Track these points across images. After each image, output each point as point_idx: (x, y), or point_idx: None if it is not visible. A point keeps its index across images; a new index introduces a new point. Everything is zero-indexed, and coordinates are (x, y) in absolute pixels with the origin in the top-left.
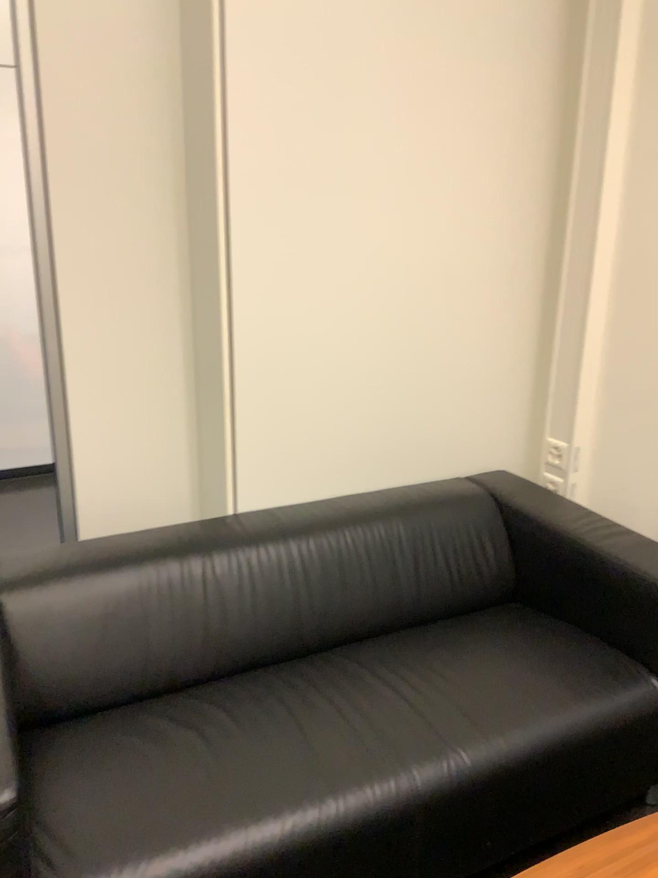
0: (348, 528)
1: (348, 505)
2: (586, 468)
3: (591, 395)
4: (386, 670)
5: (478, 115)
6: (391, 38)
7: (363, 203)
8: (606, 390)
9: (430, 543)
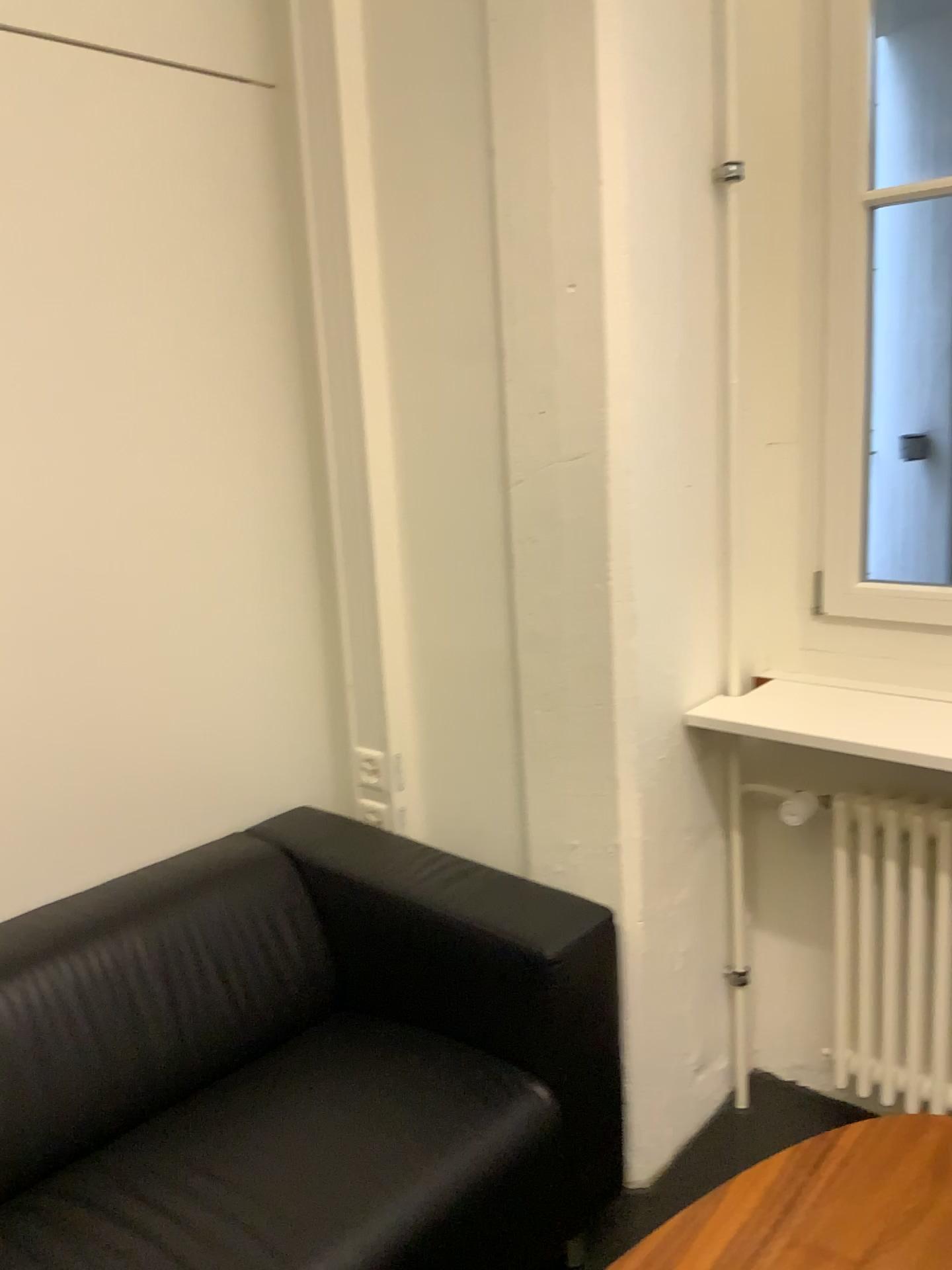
0: (46, 963)
1: (50, 919)
2: (420, 782)
3: (408, 676)
4: (135, 1196)
5: (176, 285)
6: (9, 171)
7: (1, 427)
8: (427, 665)
9: (193, 952)
